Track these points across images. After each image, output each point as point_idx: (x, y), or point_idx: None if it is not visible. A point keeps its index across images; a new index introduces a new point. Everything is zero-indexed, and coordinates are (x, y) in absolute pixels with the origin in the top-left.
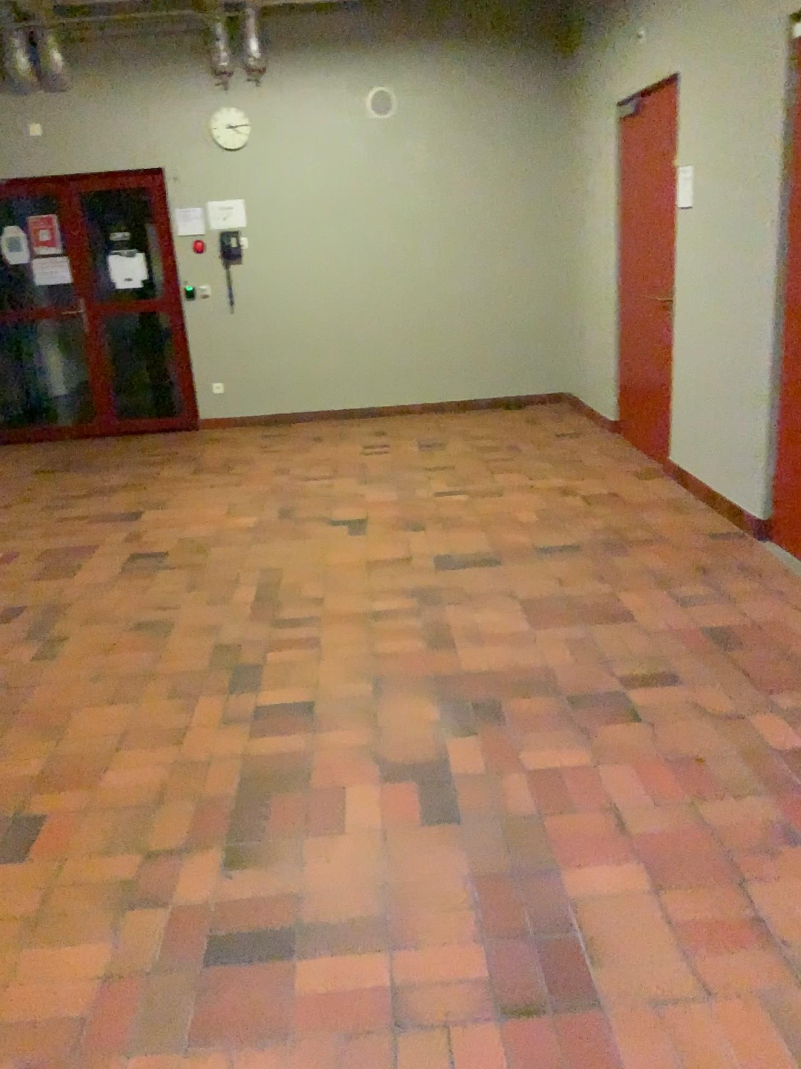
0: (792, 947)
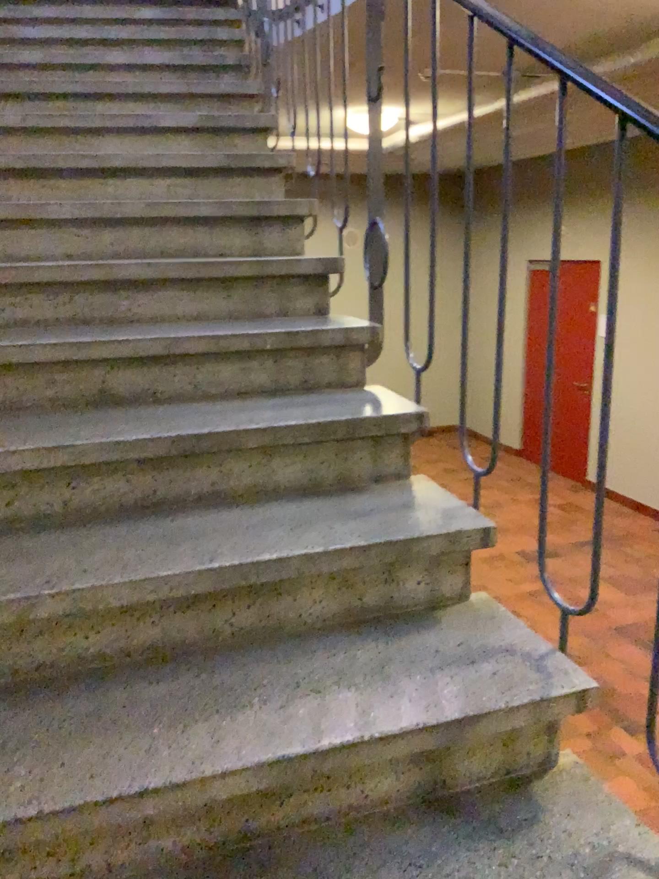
0: None
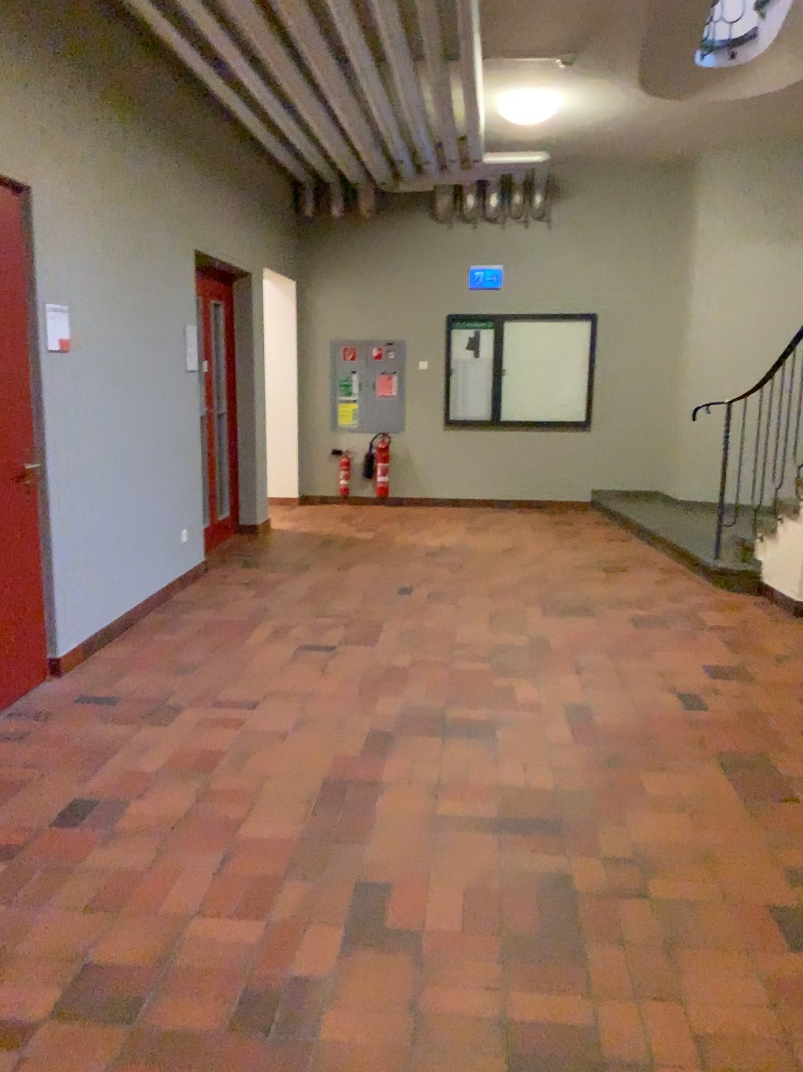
0: (195, 789)
